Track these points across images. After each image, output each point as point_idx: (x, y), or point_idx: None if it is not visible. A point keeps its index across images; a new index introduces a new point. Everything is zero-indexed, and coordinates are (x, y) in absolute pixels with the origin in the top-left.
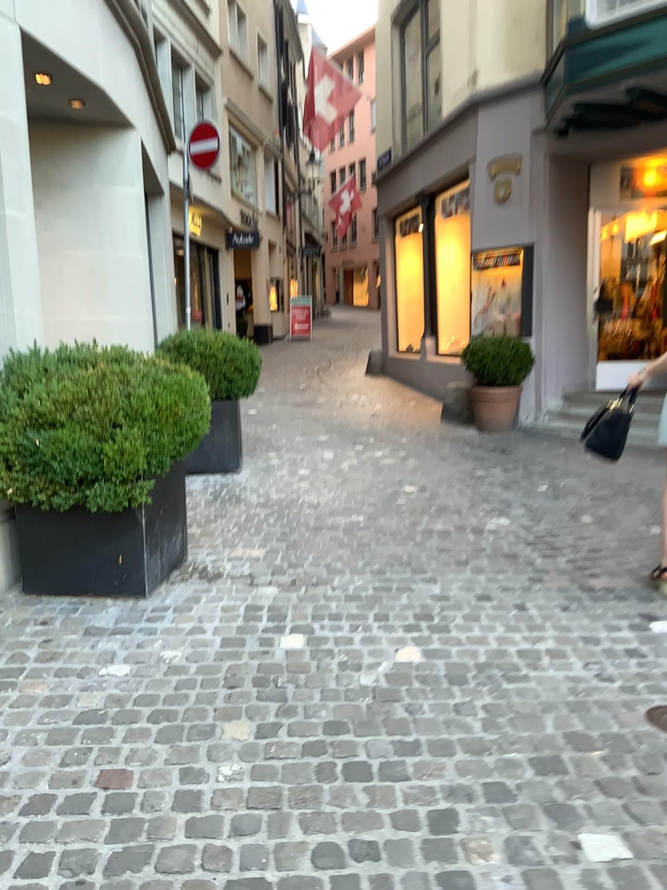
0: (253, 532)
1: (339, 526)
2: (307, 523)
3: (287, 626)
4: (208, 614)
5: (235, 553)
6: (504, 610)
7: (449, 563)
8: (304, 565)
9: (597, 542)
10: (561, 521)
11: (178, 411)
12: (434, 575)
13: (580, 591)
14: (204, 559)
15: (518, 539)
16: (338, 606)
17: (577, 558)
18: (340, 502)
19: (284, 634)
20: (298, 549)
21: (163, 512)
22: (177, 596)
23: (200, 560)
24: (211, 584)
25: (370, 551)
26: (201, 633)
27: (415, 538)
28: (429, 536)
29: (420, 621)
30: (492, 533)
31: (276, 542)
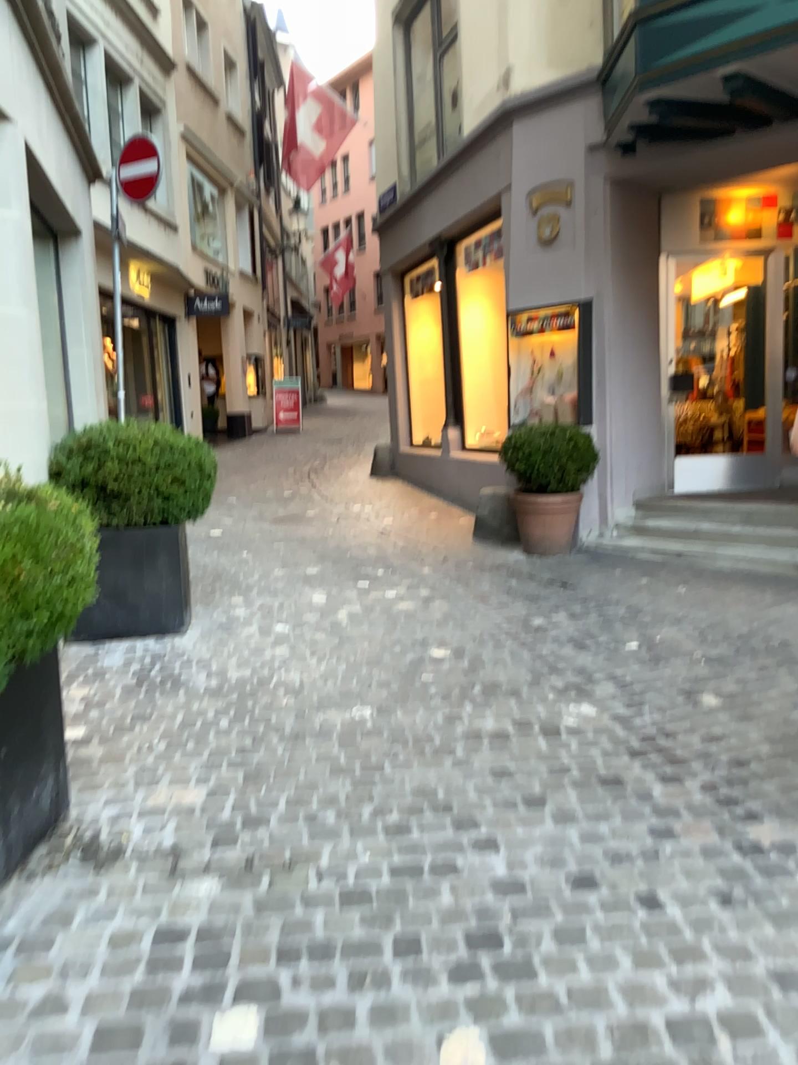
0: (191, 749)
1: (331, 730)
2: (282, 726)
3: (228, 983)
4: (80, 956)
5: (156, 797)
6: (624, 912)
7: (514, 803)
8: (271, 819)
9: (737, 744)
10: (674, 707)
11: (23, 572)
12: (491, 831)
13: (739, 854)
14: (99, 813)
15: (615, 747)
16: (325, 920)
17: (717, 781)
18: (335, 683)
19: (220, 1008)
20: (262, 784)
21: (8, 751)
22: (31, 908)
23: (91, 815)
24: (101, 870)
25: (382, 781)
26: (55, 1016)
27: (453, 749)
28: (475, 745)
29: (477, 951)
30: (572, 735)
31: (226, 769)
